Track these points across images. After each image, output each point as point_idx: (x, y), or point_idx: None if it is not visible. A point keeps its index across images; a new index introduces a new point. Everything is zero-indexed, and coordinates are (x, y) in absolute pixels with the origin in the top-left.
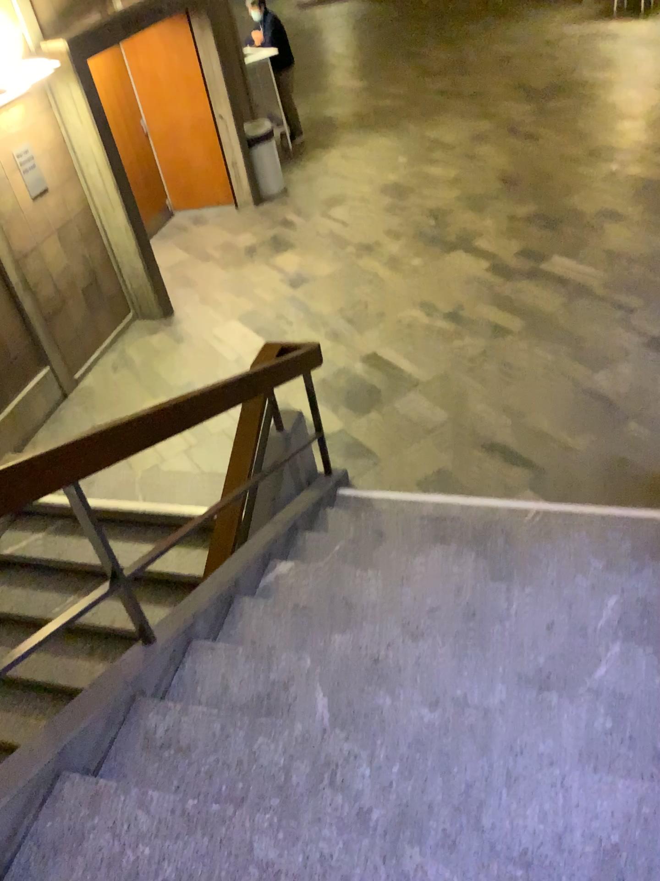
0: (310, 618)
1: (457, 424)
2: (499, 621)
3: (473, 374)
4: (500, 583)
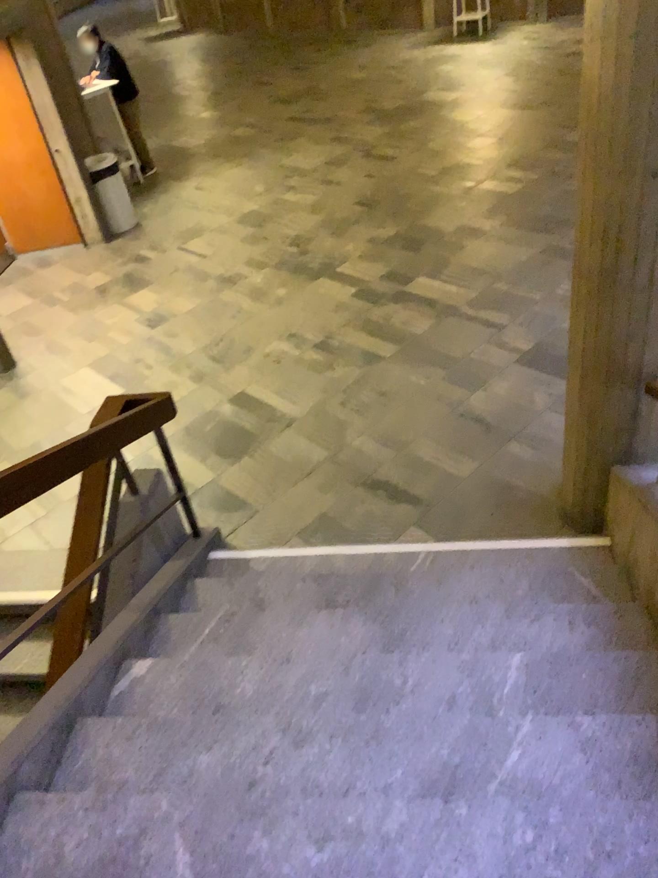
0: (170, 737)
1: (335, 465)
2: (392, 710)
3: (348, 407)
4: (391, 658)
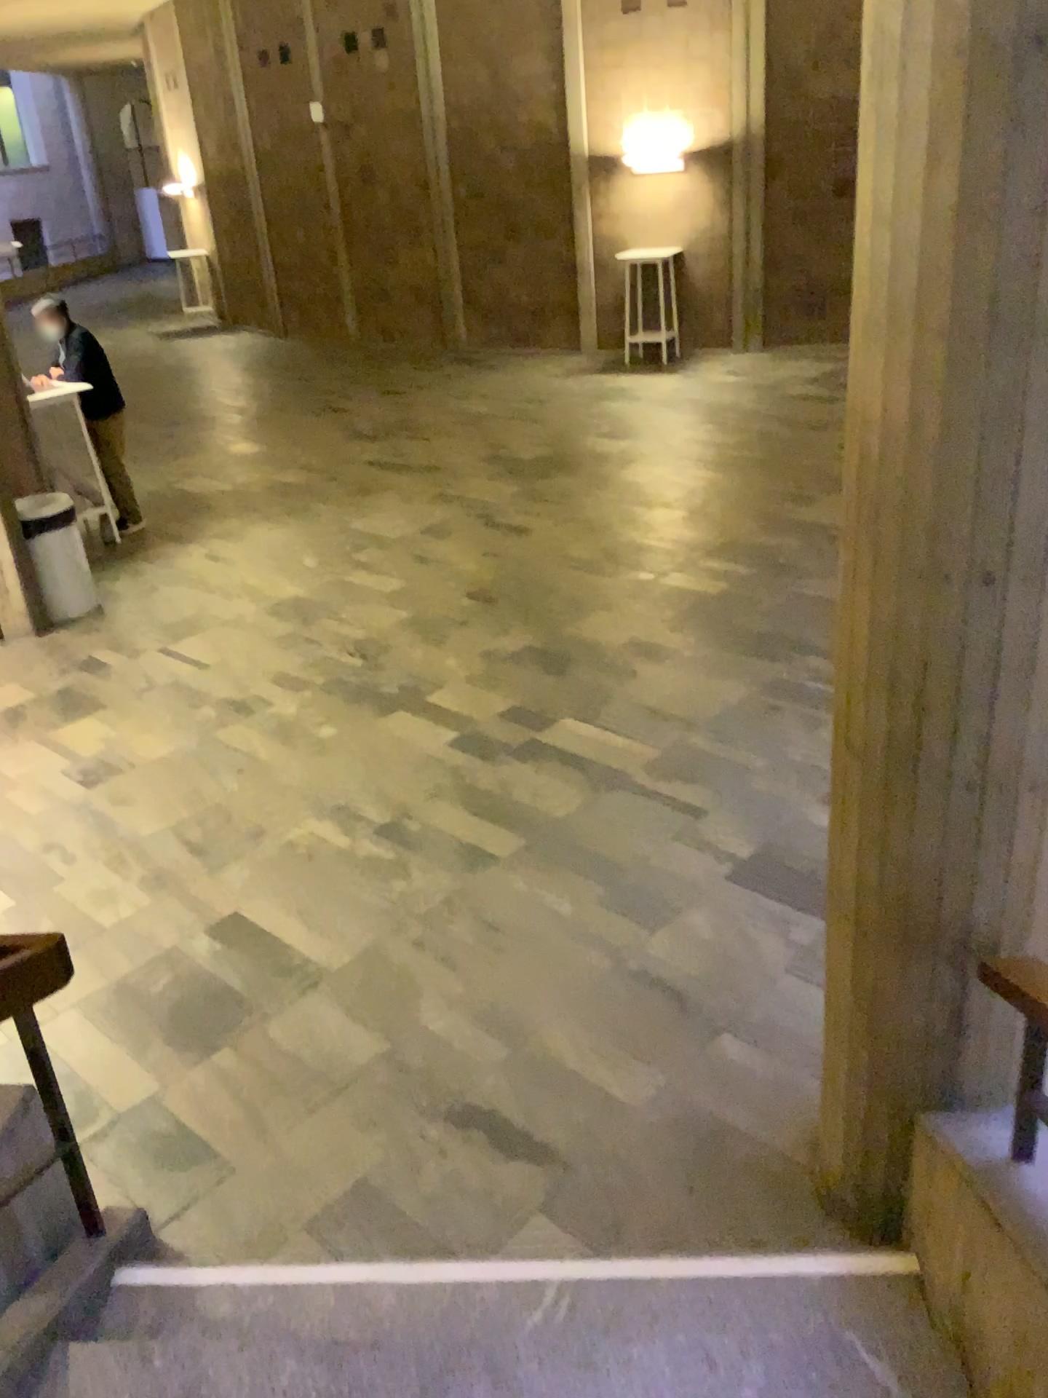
0: None
1: (394, 1072)
2: None
3: (427, 953)
4: None
